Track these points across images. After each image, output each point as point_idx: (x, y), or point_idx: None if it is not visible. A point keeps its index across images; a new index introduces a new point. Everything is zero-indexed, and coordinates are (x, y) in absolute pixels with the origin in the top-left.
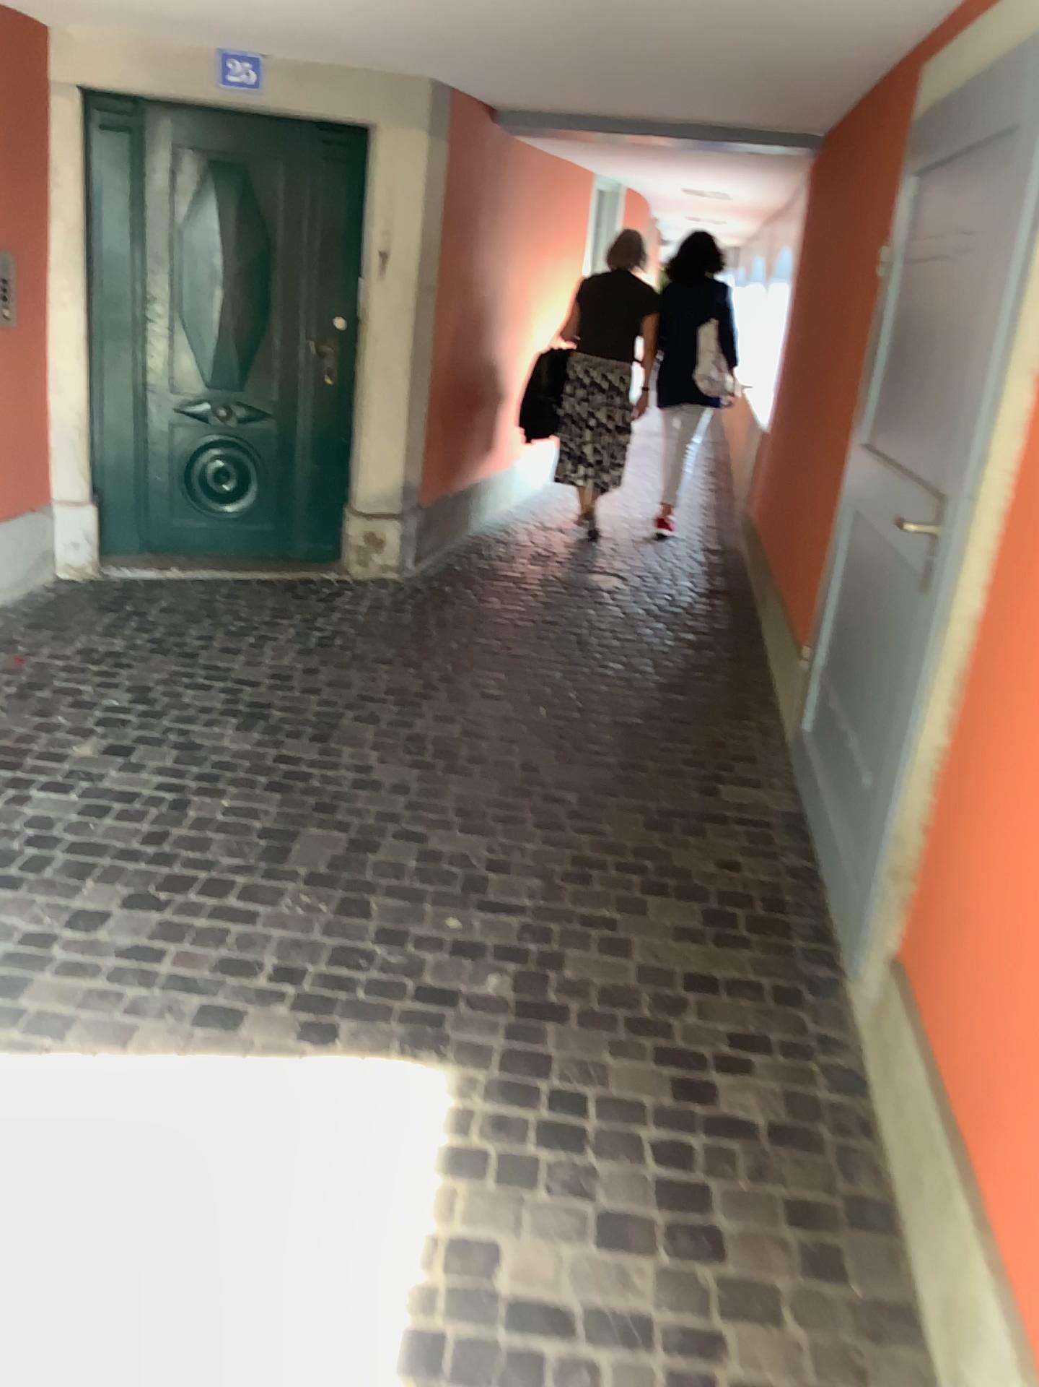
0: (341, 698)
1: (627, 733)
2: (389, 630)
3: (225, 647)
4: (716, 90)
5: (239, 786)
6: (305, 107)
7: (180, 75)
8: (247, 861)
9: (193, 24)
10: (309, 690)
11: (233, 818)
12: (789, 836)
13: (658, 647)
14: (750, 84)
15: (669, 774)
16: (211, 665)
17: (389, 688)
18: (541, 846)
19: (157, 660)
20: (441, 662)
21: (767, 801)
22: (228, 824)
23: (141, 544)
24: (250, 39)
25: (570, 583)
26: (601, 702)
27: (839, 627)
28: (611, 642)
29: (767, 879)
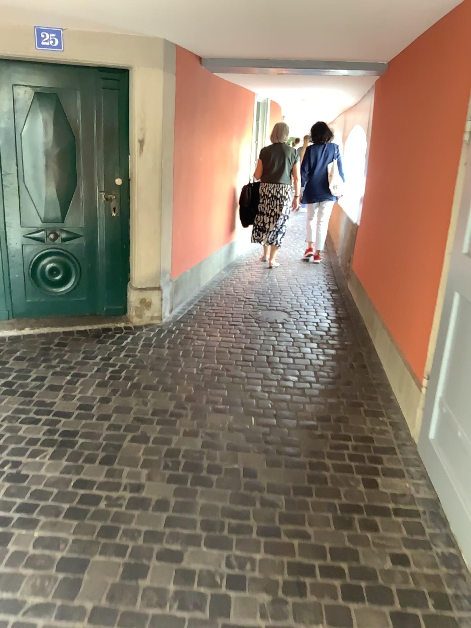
0: (124, 422)
1: (308, 435)
2: (155, 362)
3: (54, 384)
4: (334, 33)
5: (50, 514)
6: (90, 57)
7: (12, 41)
8: (47, 599)
9: (13, 7)
10: (105, 416)
11: (41, 550)
12: (433, 524)
13: (317, 362)
14: (355, 27)
15: (341, 470)
16: (43, 400)
17: (155, 410)
18: (265, 553)
19: (9, 398)
20: (188, 385)
21: (410, 489)
22: (38, 556)
23: (9, 314)
24: (51, 17)
25: (259, 319)
26: (288, 410)
27: (453, 374)
28: (288, 361)
29: (430, 574)
